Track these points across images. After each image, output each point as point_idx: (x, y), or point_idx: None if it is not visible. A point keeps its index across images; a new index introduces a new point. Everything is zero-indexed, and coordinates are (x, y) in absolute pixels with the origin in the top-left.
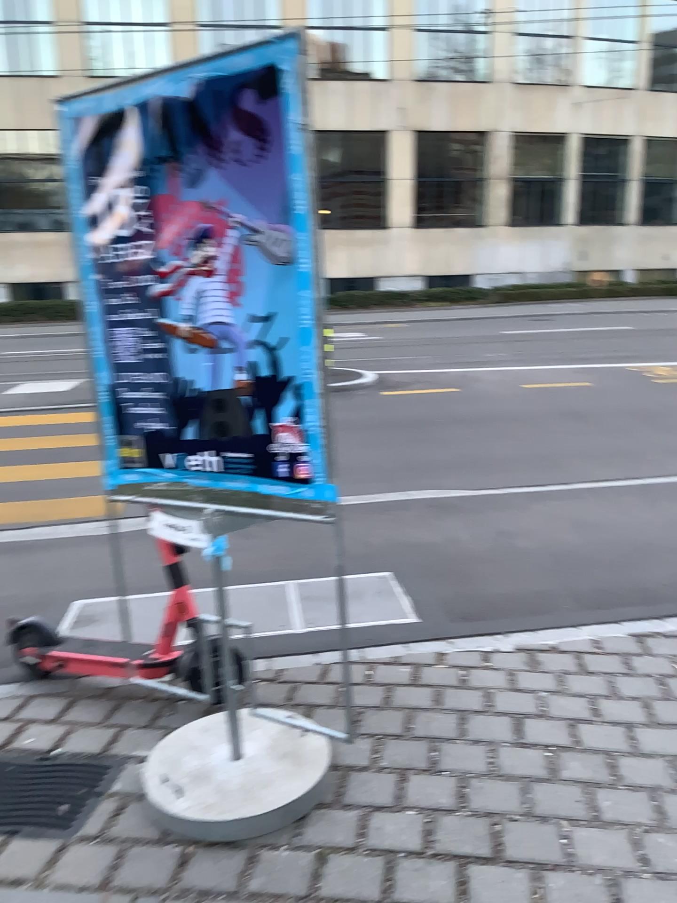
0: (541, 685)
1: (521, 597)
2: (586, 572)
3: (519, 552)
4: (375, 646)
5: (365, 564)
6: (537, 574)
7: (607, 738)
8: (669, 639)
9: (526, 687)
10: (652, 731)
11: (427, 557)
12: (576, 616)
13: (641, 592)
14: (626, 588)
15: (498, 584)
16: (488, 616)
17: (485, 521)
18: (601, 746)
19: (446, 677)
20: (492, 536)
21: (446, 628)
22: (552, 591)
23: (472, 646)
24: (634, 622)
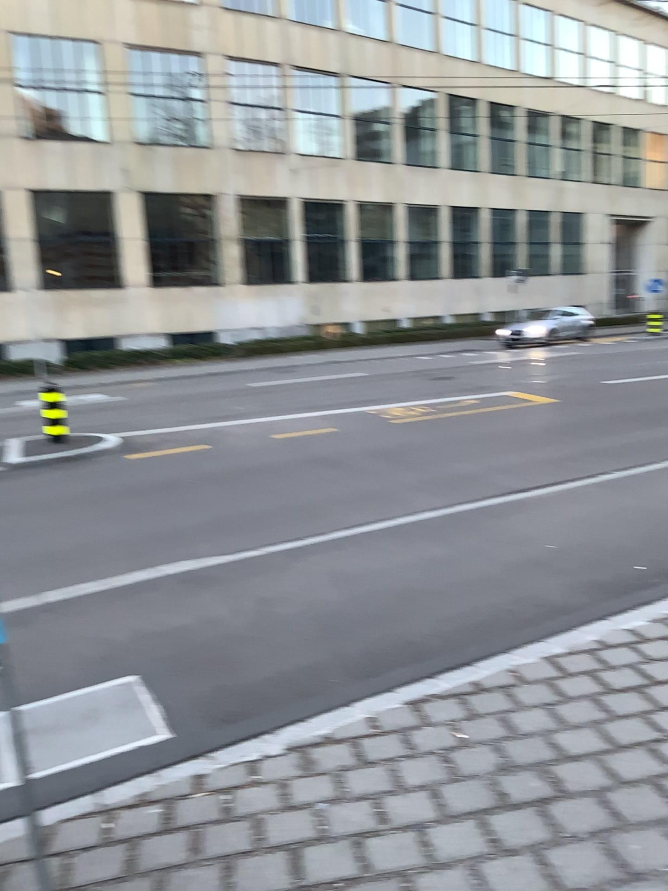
0: (317, 796)
1: (287, 680)
2: (353, 636)
3: (281, 624)
4: (114, 785)
5: (105, 669)
6: (302, 648)
7: (399, 856)
8: (446, 703)
9: (301, 803)
10: (445, 833)
11: (179, 648)
12: (348, 693)
13: (411, 651)
14: (395, 648)
15: (261, 667)
16: (253, 713)
17: (243, 591)
18: (393, 871)
19: (204, 812)
20: (251, 609)
21: (203, 739)
22: (321, 666)
23: (235, 759)
24: (409, 689)
